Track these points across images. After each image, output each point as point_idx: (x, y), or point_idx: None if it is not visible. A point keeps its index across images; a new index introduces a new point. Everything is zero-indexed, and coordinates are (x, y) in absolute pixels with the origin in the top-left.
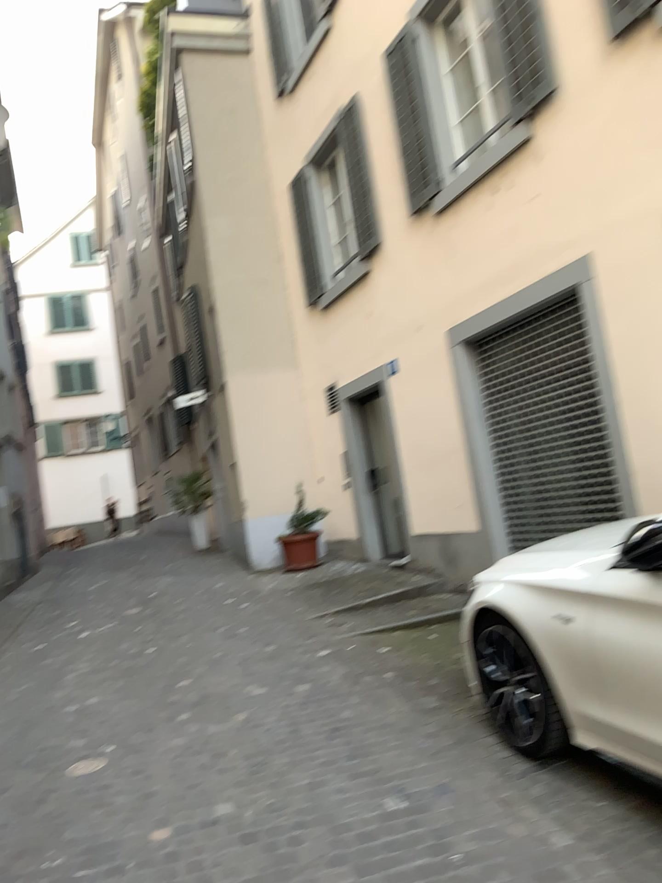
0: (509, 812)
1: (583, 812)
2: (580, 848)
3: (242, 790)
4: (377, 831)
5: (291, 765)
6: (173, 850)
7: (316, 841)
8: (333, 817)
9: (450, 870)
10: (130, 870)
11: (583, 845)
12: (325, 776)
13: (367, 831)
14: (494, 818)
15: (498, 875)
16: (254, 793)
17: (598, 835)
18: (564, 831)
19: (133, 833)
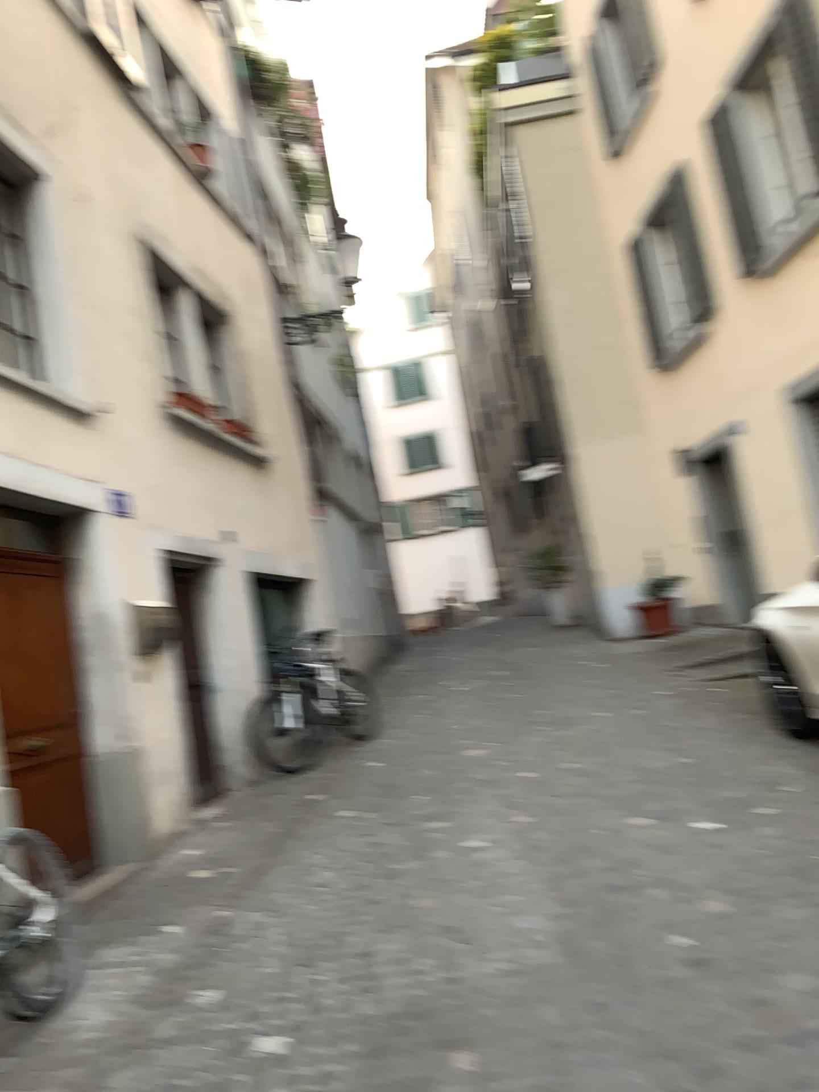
0: (760, 763)
1: (813, 762)
2: (798, 775)
3: (581, 758)
4: (667, 771)
5: (617, 748)
6: (535, 780)
7: (625, 774)
8: (640, 767)
9: (706, 782)
10: (509, 786)
11: (801, 774)
12: (639, 751)
13: (660, 771)
14: (748, 765)
15: (736, 784)
16: (589, 759)
17: (813, 769)
18: (791, 769)
19: (510, 775)
